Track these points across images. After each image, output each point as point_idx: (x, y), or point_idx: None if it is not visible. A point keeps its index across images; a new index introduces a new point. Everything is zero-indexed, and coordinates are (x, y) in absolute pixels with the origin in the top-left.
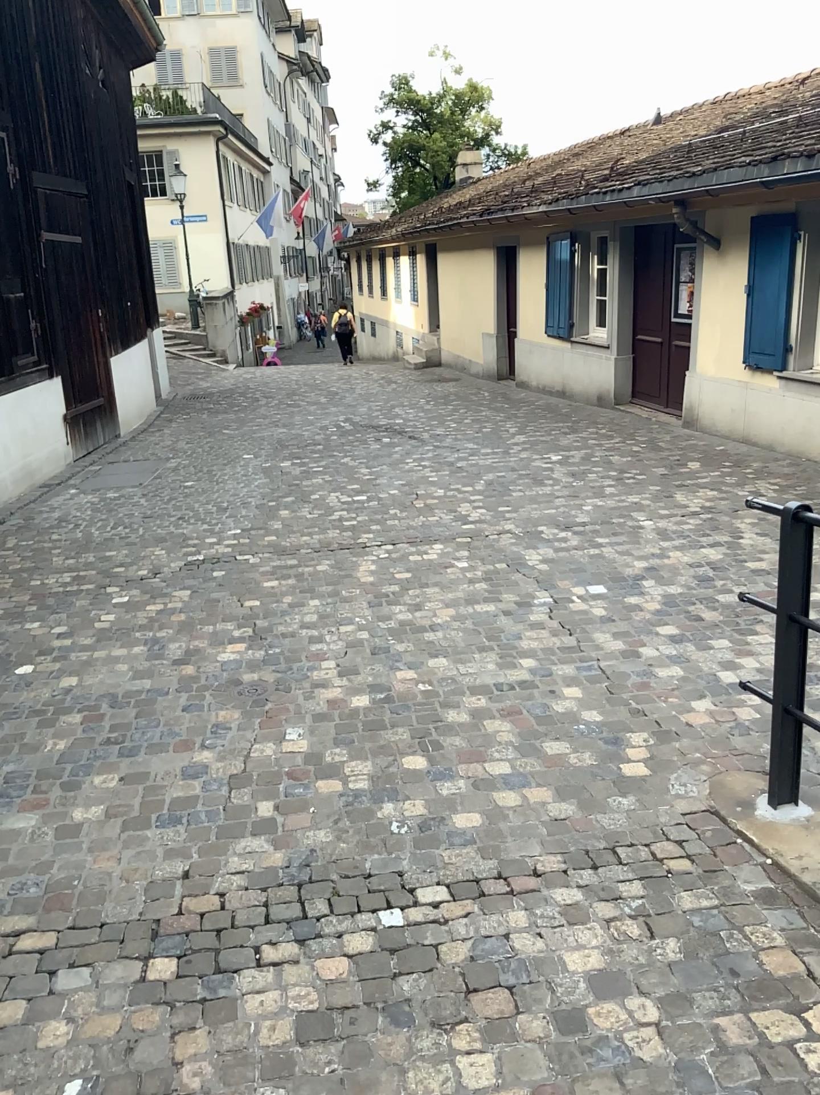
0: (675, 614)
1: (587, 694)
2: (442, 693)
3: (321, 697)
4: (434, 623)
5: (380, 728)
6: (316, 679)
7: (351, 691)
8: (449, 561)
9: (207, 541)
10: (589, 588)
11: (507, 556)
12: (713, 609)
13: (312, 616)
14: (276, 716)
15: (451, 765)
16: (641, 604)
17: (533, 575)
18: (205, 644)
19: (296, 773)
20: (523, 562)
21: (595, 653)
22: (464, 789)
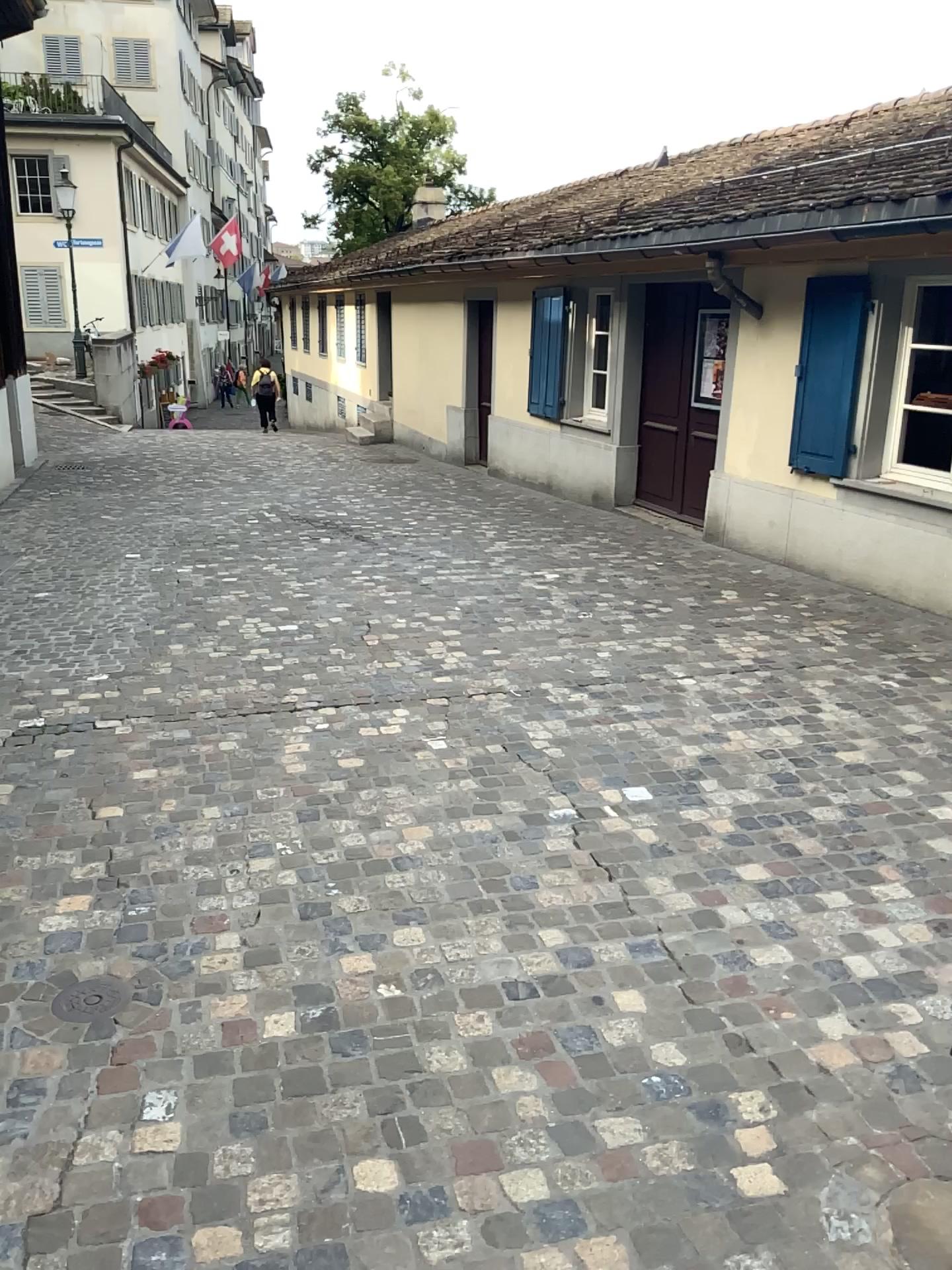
0: (760, 845)
1: (654, 1010)
2: (418, 1008)
3: (213, 1020)
4: (400, 858)
5: (314, 1094)
6: (207, 976)
7: (266, 1005)
8: (417, 742)
9: (54, 695)
10: (627, 795)
11: (502, 735)
12: (813, 836)
13: (207, 838)
14: (129, 1066)
15: (443, 1186)
16: (707, 826)
17: (542, 768)
18: (24, 898)
19: (156, 1218)
20: (525, 745)
21: (654, 919)
22: (471, 1254)
